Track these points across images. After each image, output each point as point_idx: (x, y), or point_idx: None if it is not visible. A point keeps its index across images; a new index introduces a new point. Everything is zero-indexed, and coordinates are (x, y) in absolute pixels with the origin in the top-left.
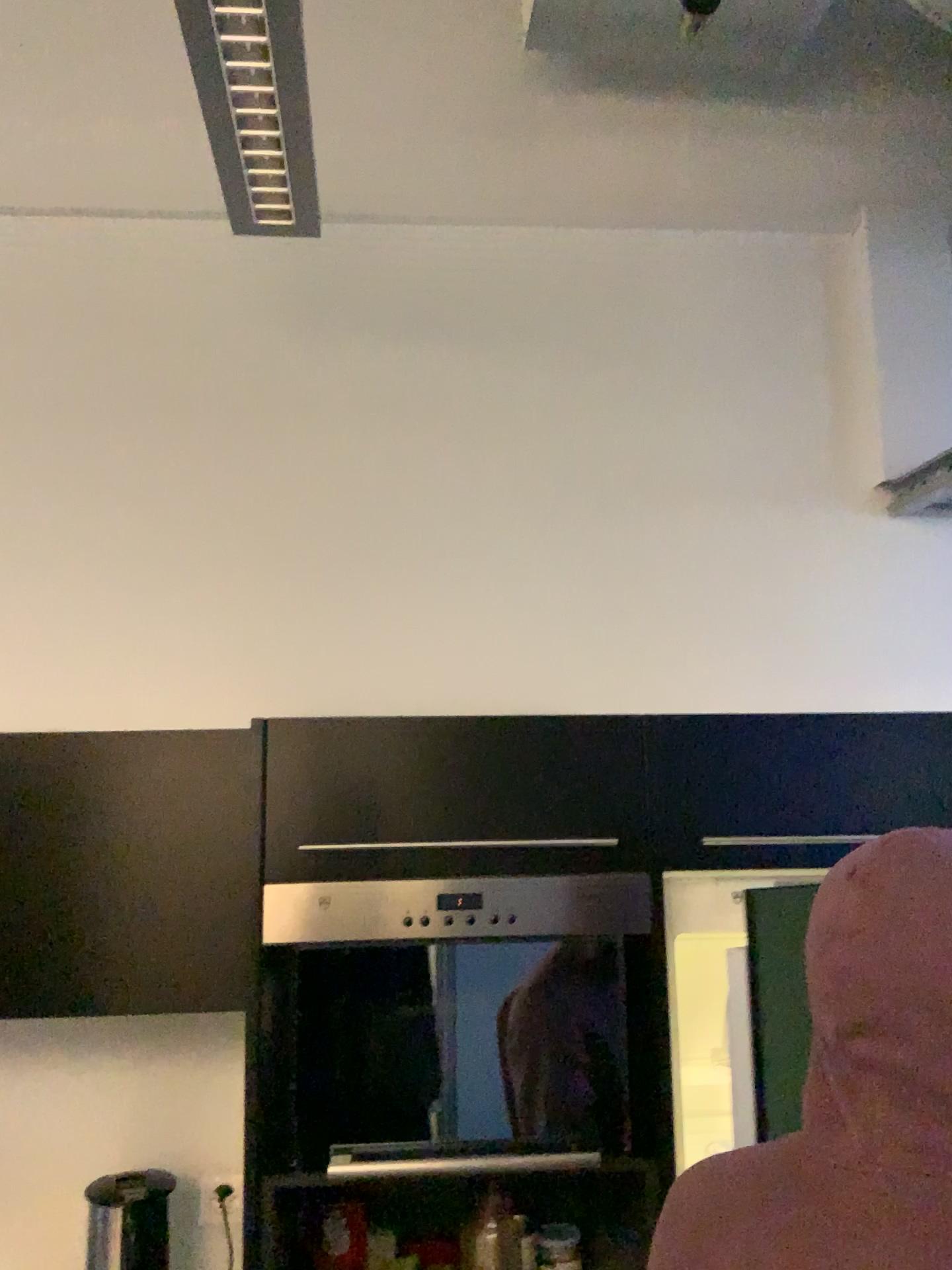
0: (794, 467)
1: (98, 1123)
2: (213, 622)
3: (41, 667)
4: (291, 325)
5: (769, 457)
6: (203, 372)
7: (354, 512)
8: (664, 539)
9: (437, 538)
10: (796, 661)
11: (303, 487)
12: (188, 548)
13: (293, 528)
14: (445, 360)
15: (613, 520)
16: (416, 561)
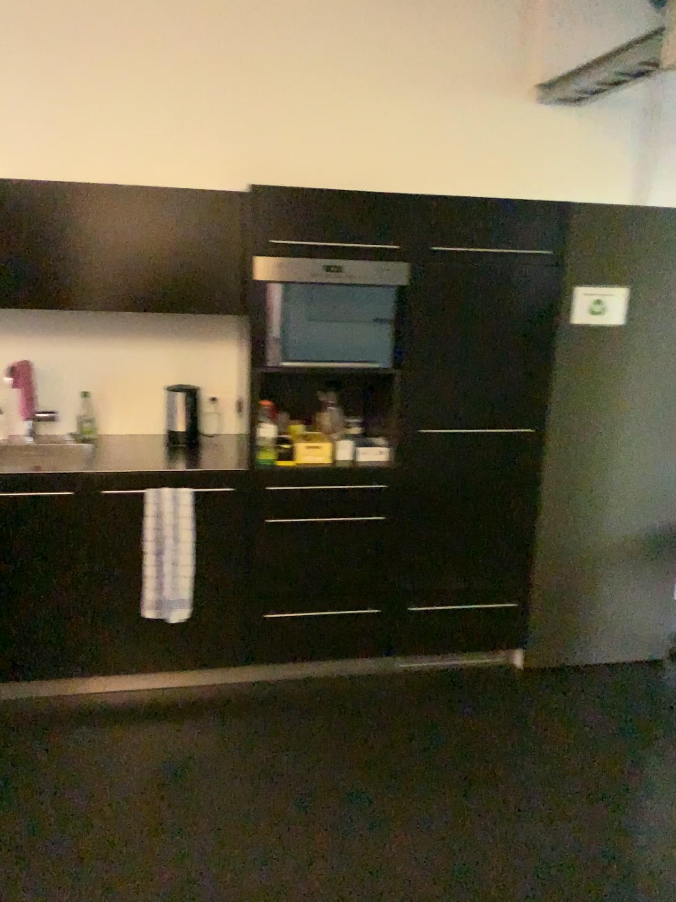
0: (491, 74)
1: (155, 371)
2: (199, 139)
3: (114, 158)
4: None
5: (479, 67)
6: None
7: (268, 84)
8: (422, 110)
9: (310, 101)
10: (479, 178)
11: (243, 68)
12: (184, 98)
13: (237, 91)
14: None
15: (398, 97)
16: (299, 113)
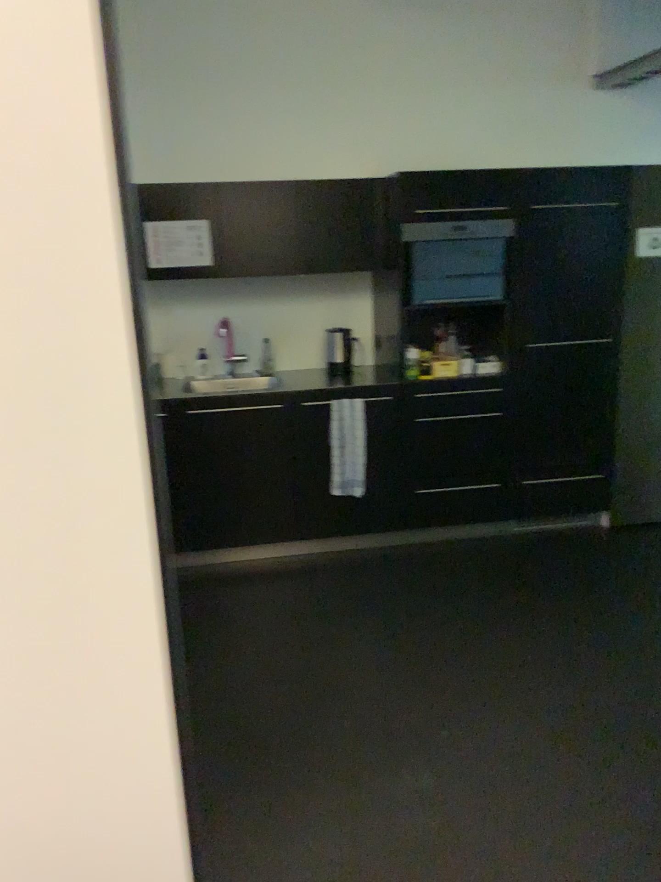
0: (557, 70)
1: (316, 319)
2: (341, 140)
3: (281, 160)
4: (364, 9)
5: (548, 66)
6: (331, 32)
7: (391, 94)
8: (506, 102)
9: (422, 104)
10: (552, 151)
11: (372, 83)
12: (330, 110)
13: (368, 101)
14: (425, 24)
15: (487, 95)
16: (414, 114)
